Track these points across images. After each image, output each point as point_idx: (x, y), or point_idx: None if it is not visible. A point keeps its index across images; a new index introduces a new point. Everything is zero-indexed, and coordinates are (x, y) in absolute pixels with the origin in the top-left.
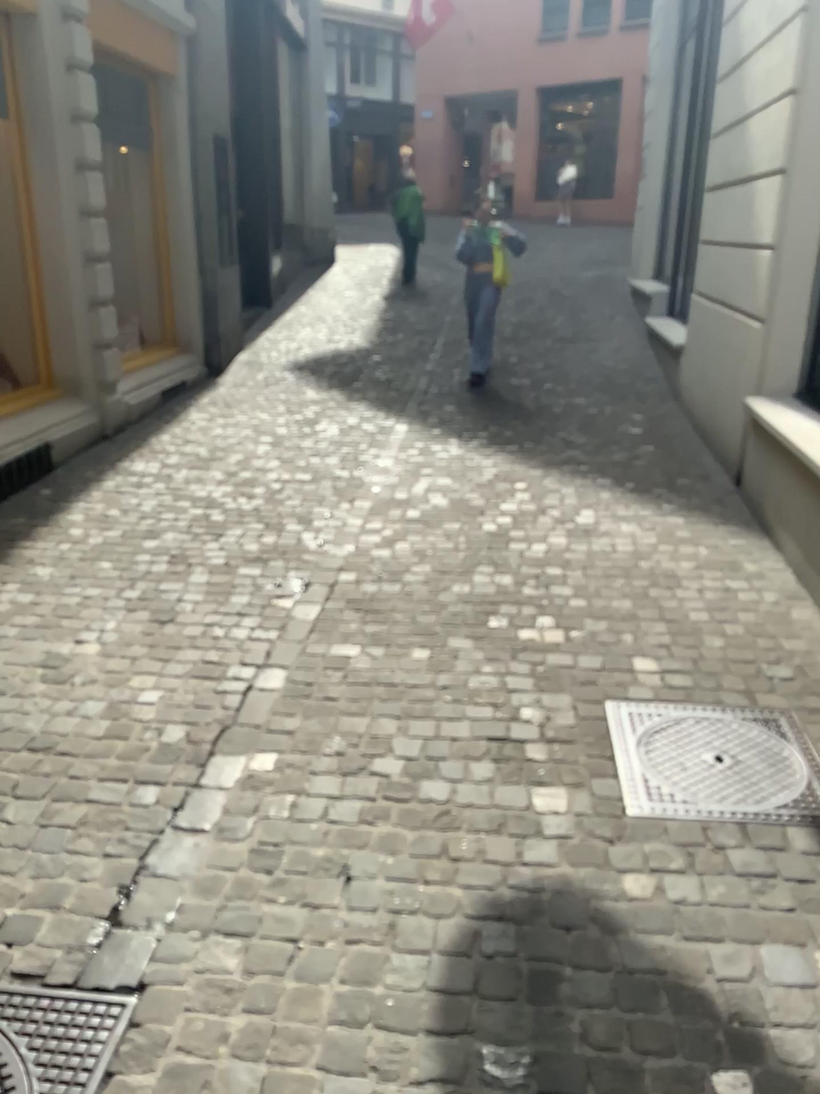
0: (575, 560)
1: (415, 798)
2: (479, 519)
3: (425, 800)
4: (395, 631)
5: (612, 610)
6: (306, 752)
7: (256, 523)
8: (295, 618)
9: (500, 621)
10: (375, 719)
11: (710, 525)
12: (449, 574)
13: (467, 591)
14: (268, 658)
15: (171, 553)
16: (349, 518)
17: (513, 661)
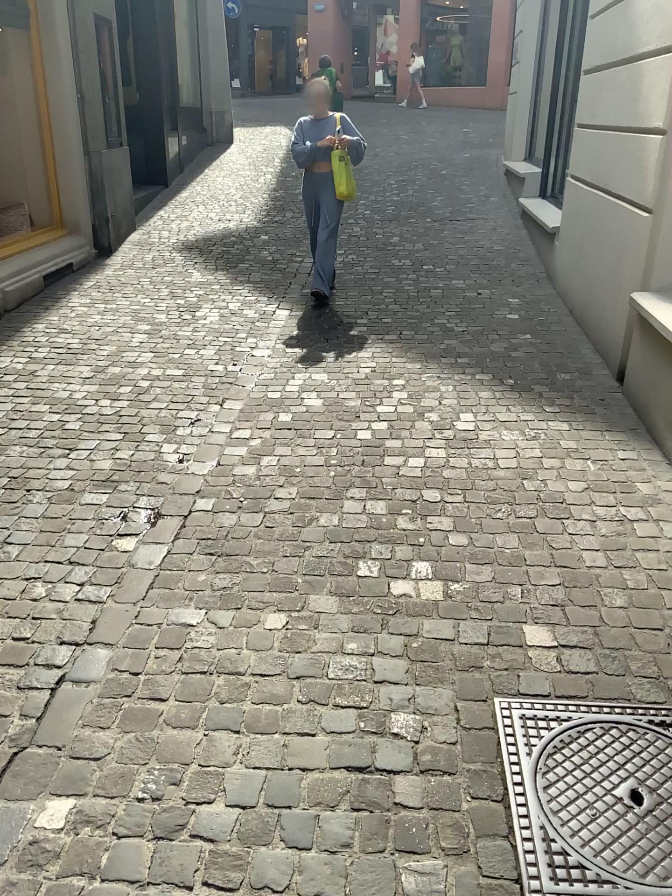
0: (453, 481)
1: (245, 884)
2: (352, 427)
3: (258, 891)
4: (248, 586)
5: (495, 551)
6: (111, 798)
7: (113, 433)
8: (134, 567)
9: (369, 570)
10: (207, 734)
11: (595, 435)
12: (316, 502)
13: (334, 525)
14: (91, 633)
15: (11, 476)
16: (214, 426)
17: (383, 632)
